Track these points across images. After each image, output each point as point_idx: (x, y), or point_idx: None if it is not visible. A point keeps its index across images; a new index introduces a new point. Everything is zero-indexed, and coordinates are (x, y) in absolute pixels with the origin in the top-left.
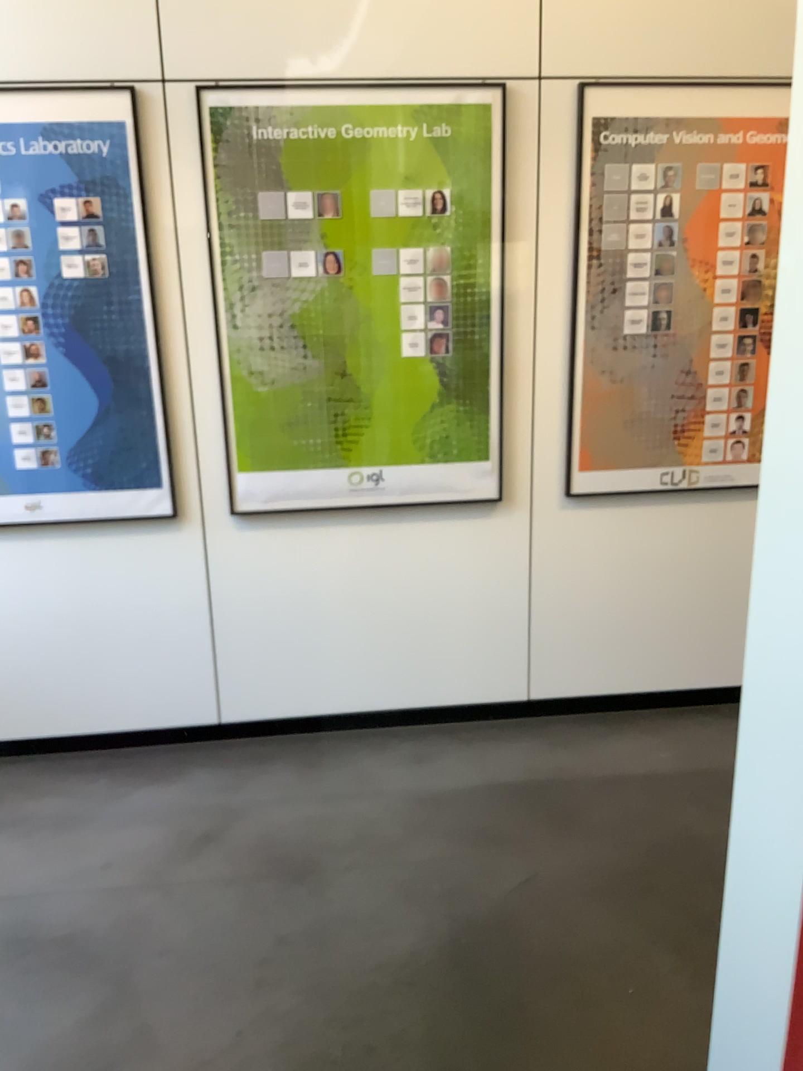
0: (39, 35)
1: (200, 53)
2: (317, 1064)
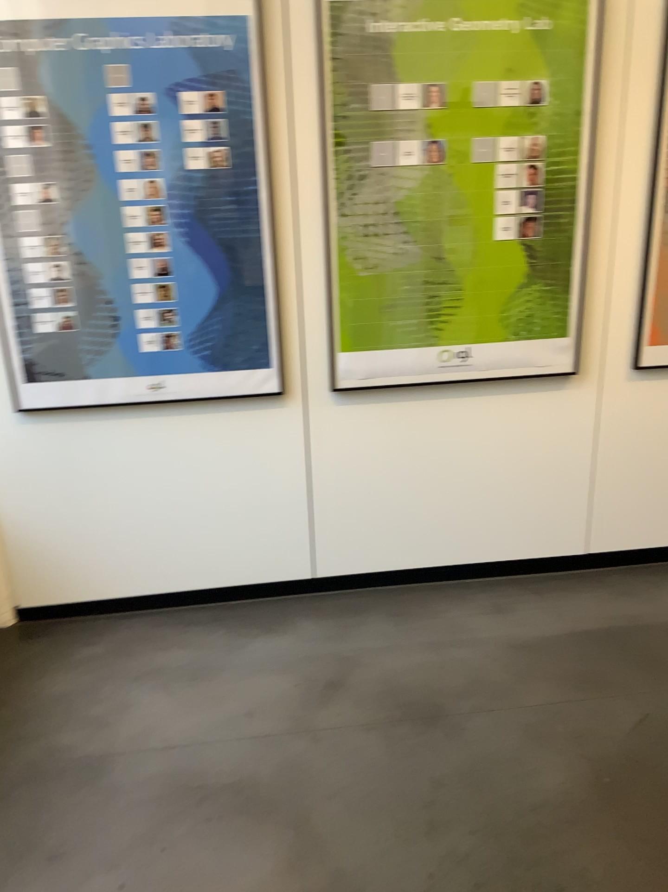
0: None
1: None
2: None
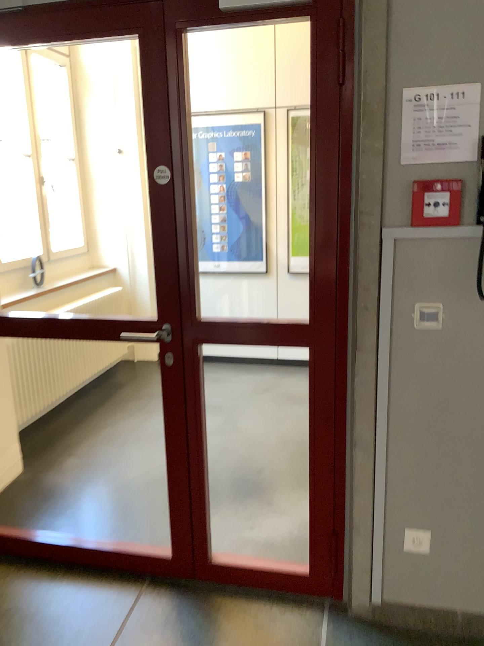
0: (233, 96)
1: (288, 99)
2: (294, 441)
